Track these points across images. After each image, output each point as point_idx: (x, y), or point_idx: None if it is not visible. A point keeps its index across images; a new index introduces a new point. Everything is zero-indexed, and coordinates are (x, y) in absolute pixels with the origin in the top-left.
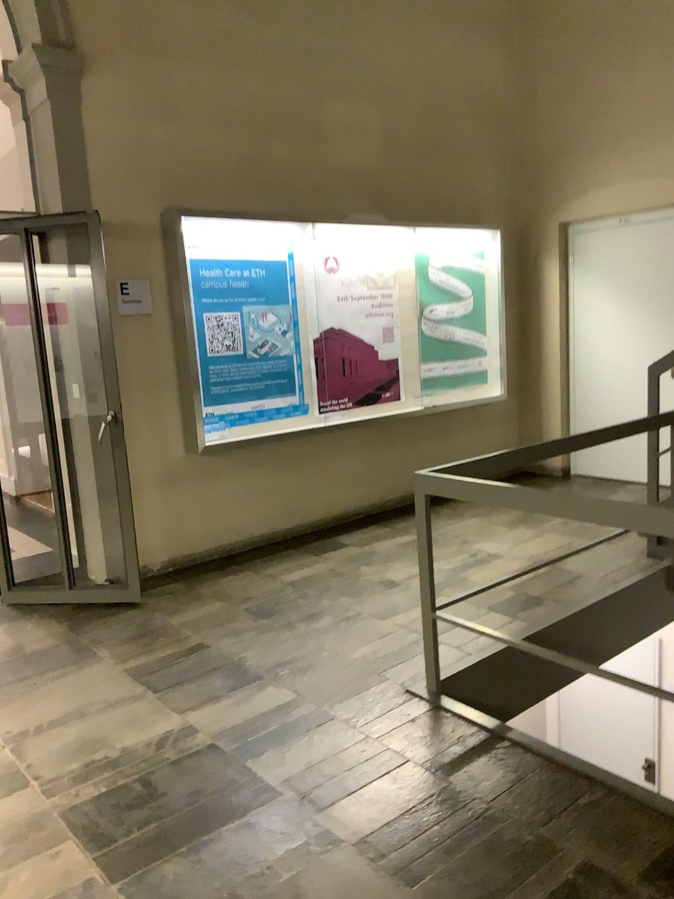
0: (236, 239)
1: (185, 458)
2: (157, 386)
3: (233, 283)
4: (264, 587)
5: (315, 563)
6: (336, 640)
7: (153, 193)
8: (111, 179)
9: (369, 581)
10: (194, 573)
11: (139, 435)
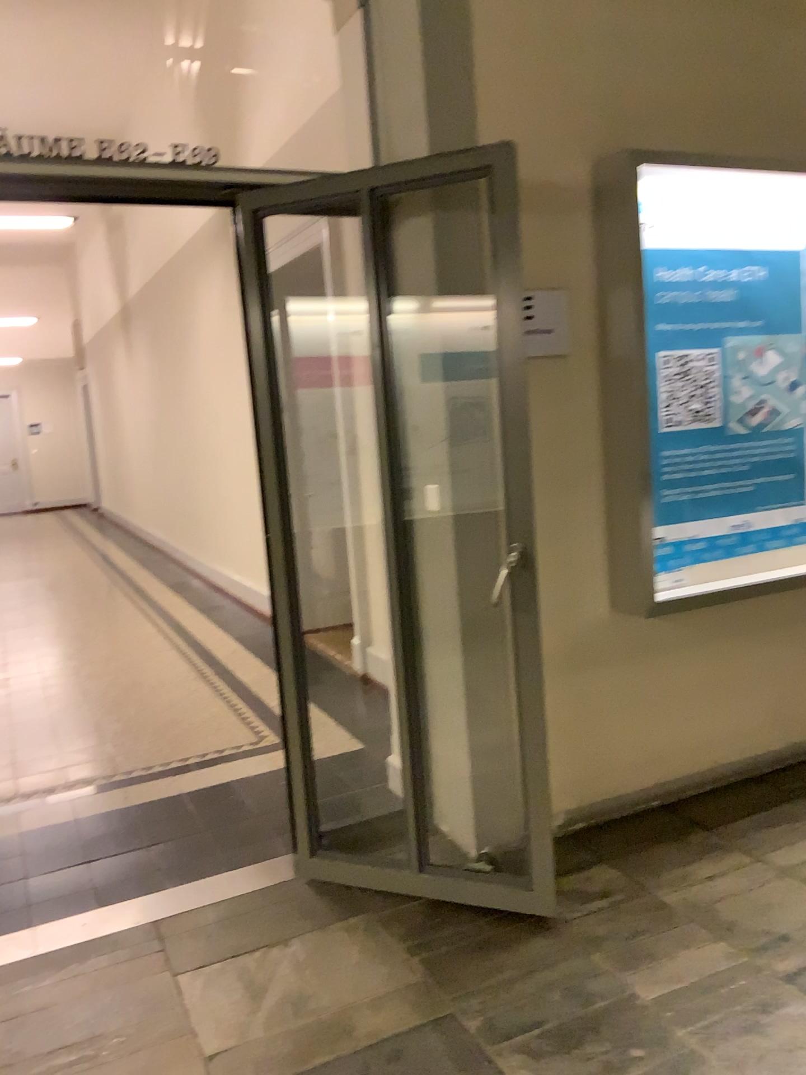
0: (723, 210)
1: (618, 621)
2: (575, 488)
3: (714, 294)
4: (802, 905)
5: None
6: None
7: (583, 125)
8: (510, 99)
9: None
10: (629, 838)
11: (540, 578)
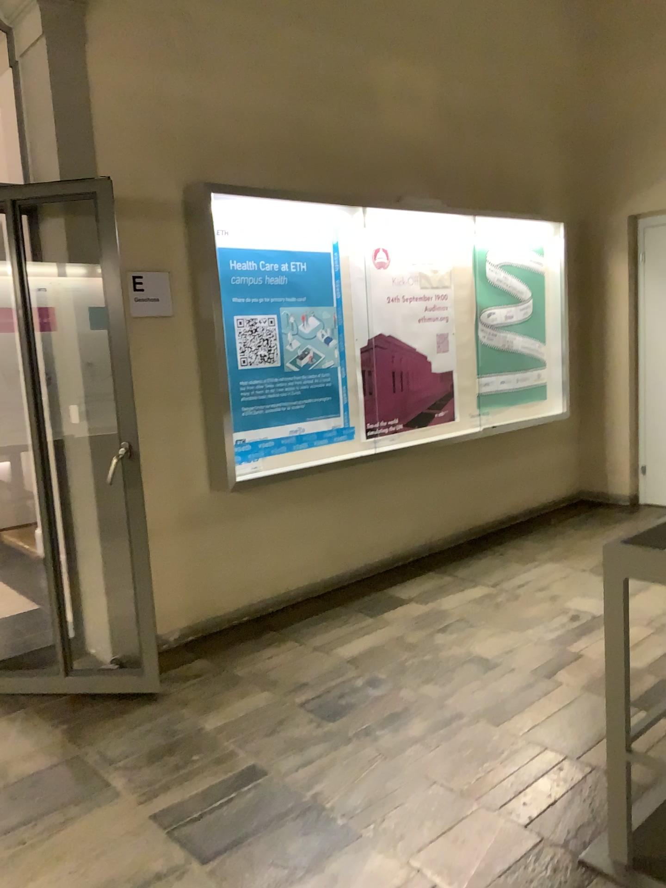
0: (273, 224)
1: (211, 497)
2: (177, 407)
3: (270, 278)
4: (318, 666)
5: (373, 627)
6: (442, 762)
7: (174, 163)
8: (120, 143)
9: (452, 657)
10: (222, 643)
11: (154, 469)
